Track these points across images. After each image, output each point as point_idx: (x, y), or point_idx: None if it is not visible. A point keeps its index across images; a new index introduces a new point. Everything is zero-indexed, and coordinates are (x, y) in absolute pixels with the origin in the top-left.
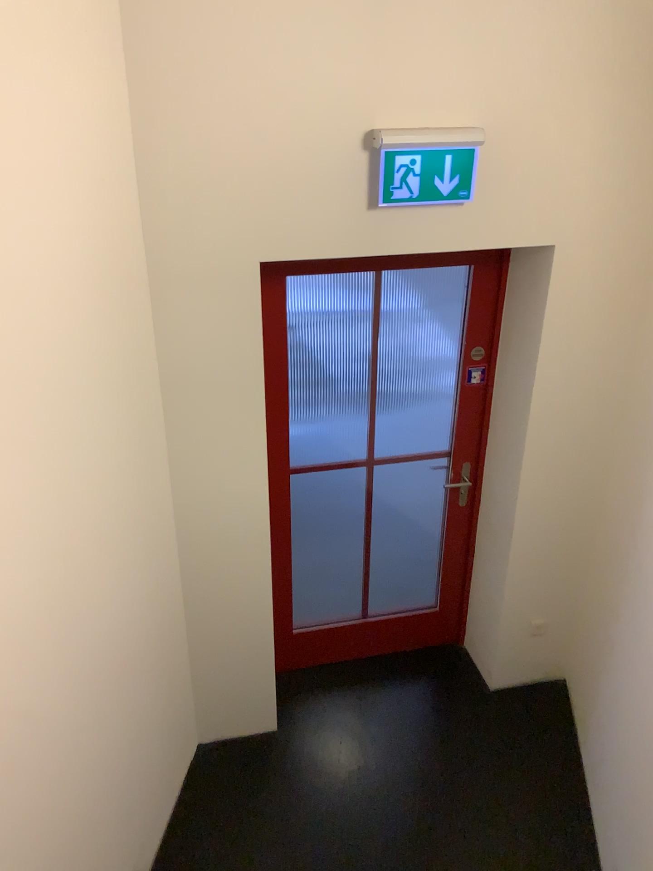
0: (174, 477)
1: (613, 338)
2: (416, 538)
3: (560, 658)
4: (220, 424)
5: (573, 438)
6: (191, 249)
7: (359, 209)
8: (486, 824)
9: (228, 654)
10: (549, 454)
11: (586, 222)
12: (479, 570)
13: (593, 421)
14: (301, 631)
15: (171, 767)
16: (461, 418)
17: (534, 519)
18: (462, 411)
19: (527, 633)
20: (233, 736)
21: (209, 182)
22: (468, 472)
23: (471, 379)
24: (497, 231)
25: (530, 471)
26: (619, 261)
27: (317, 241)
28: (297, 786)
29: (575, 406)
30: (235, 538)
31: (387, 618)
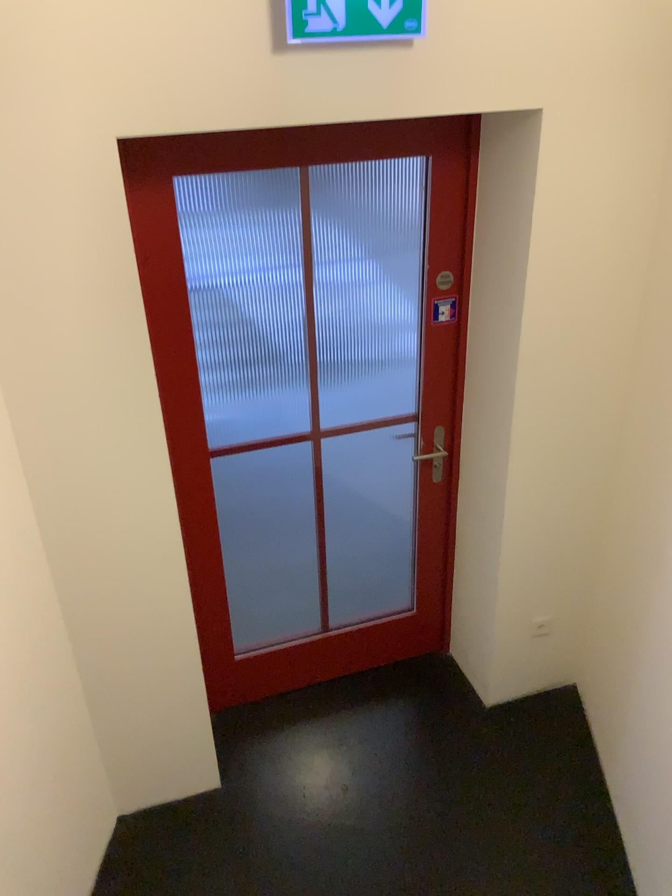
0: (33, 474)
1: (624, 241)
2: (385, 526)
3: (572, 662)
4: (90, 392)
5: (577, 382)
6: (6, 123)
7: (259, 54)
8: (500, 892)
9: (144, 704)
10: (548, 405)
11: (584, 72)
12: (466, 561)
13: (602, 357)
14: (248, 658)
15: (75, 867)
16: (429, 369)
17: (533, 492)
18: (430, 360)
19: (531, 635)
20: (165, 806)
21: (17, 11)
22: (444, 439)
23: (439, 315)
24: (463, 87)
25: (525, 429)
26: (628, 130)
27: (203, 108)
28: (251, 867)
29: (579, 338)
30: (134, 551)
31: (356, 630)
